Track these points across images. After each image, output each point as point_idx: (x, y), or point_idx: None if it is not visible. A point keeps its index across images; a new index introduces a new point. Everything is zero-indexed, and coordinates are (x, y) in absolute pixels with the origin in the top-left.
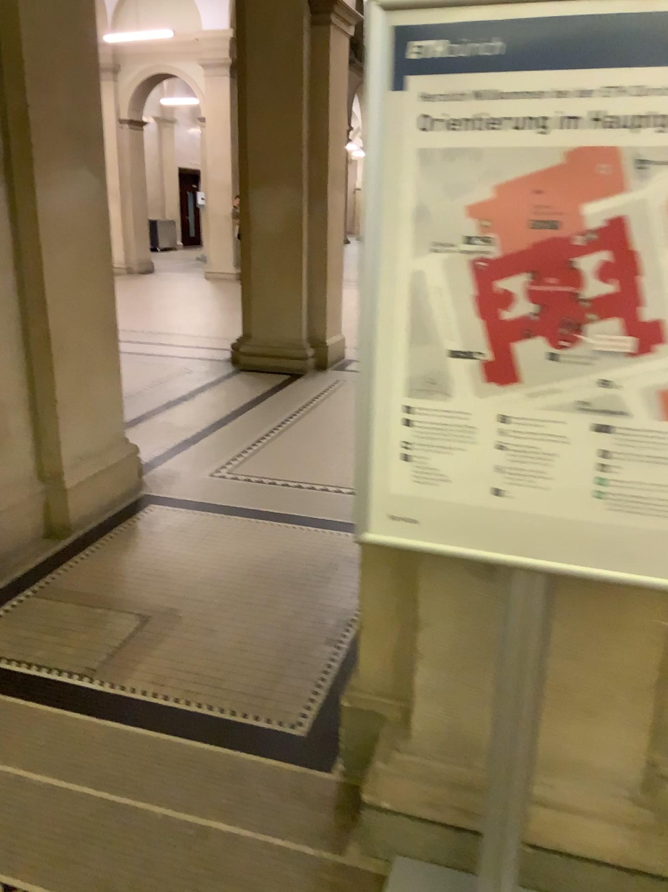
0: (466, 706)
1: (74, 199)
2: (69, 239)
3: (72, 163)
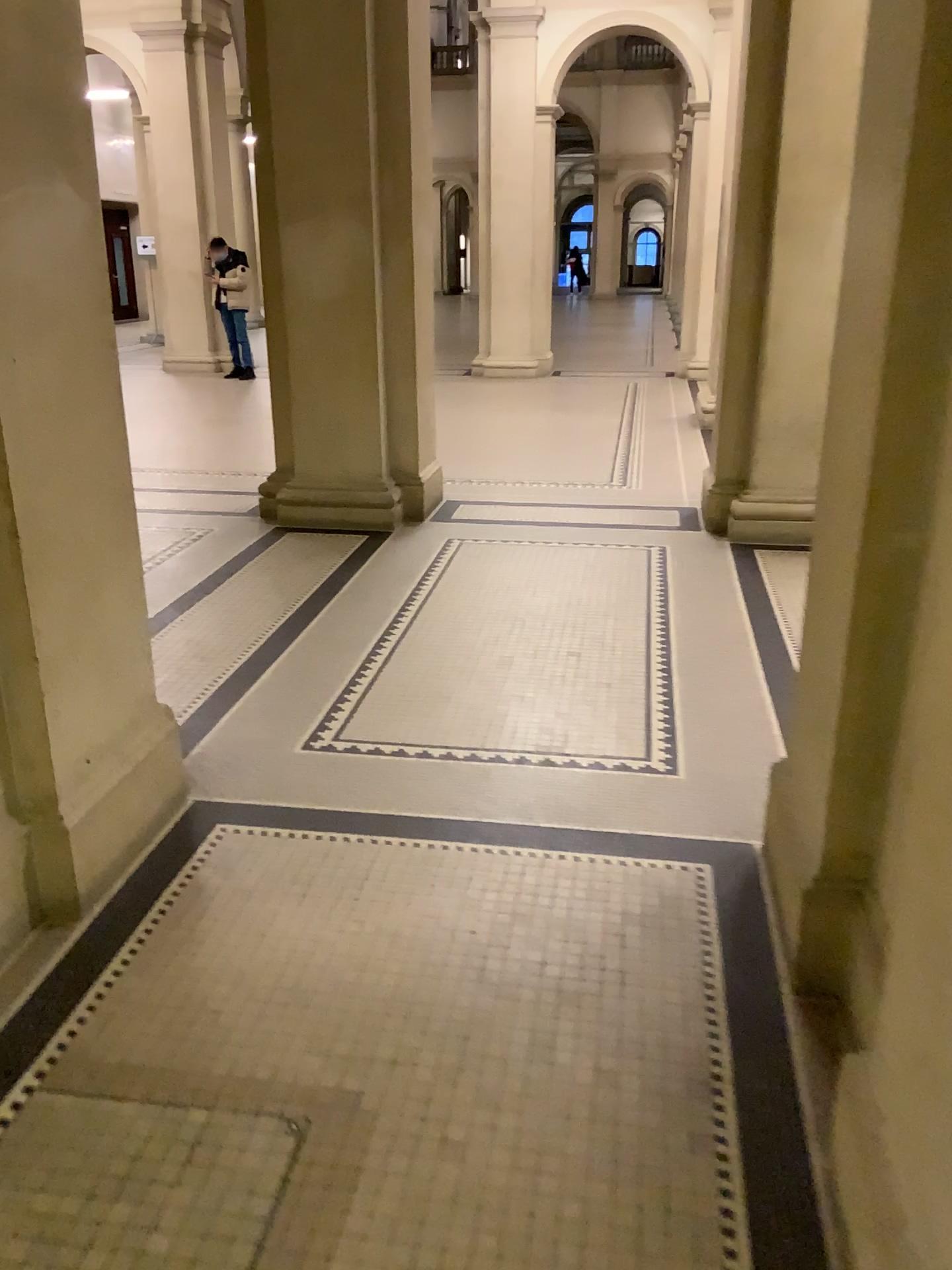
0: None
1: (57, 250)
2: (51, 337)
3: (50, 173)
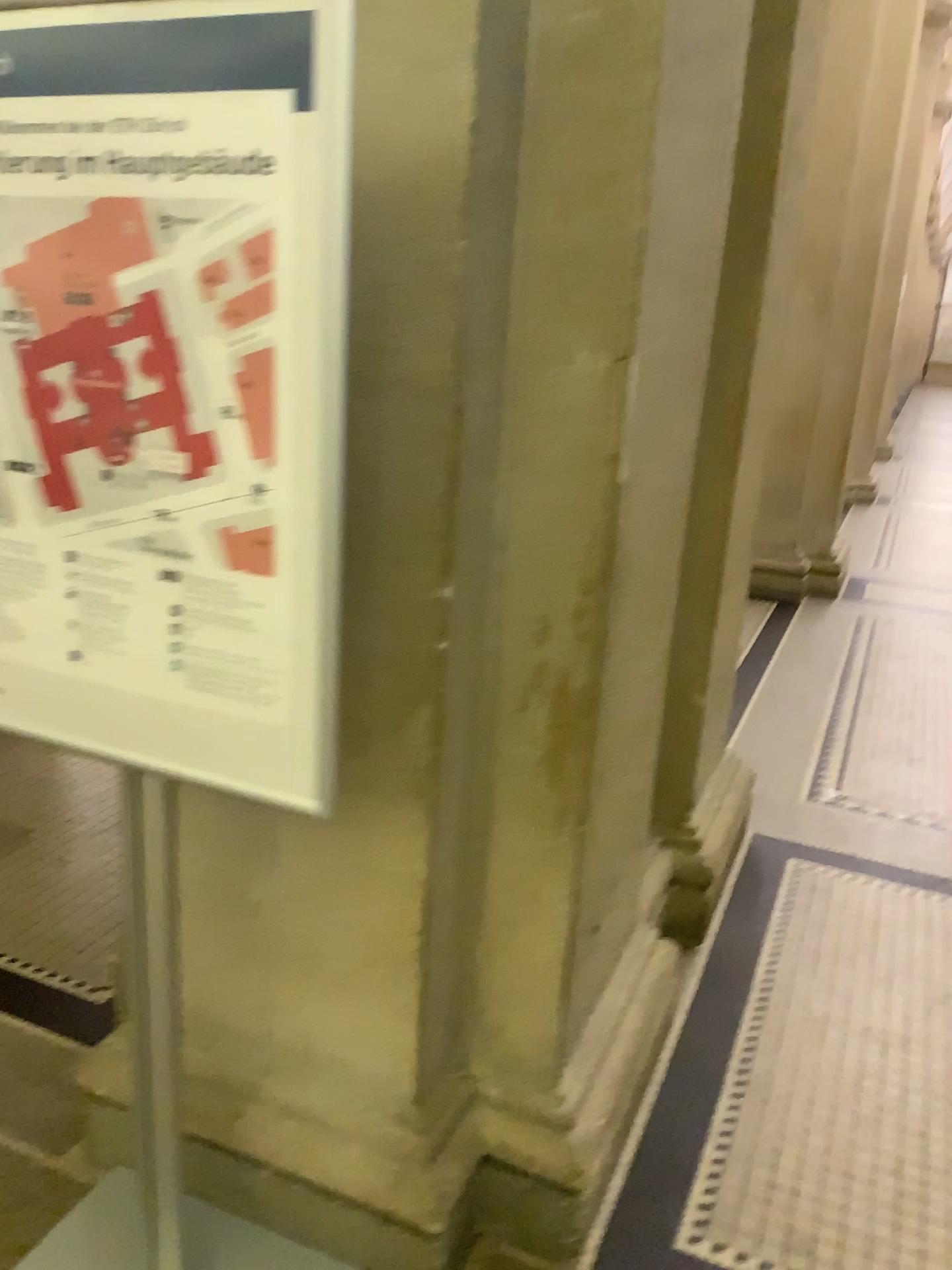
0: (226, 967)
1: None
2: None
3: None
